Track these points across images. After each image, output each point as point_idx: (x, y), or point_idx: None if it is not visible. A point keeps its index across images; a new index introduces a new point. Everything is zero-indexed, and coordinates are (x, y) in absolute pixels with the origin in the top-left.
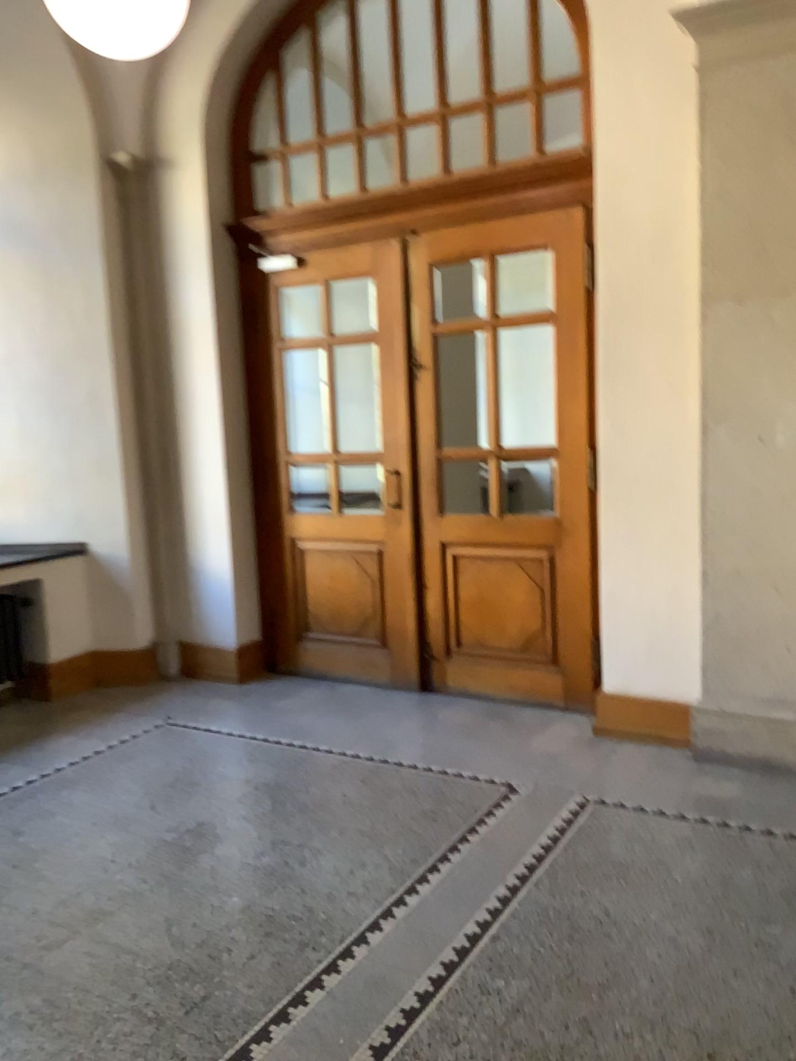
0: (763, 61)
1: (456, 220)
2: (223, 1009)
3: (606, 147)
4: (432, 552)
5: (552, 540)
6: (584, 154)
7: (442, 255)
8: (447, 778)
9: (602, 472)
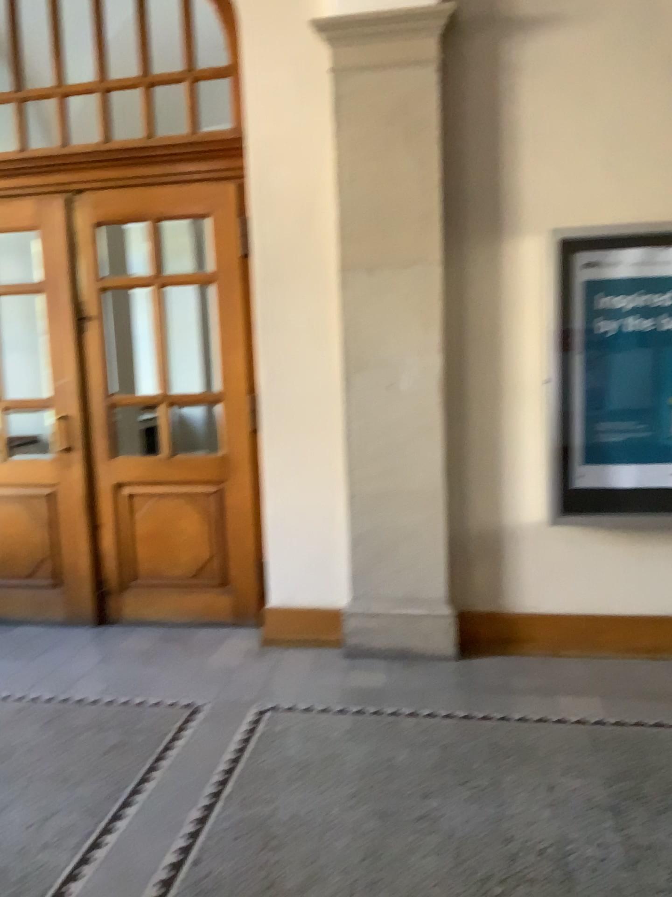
0: (385, 74)
1: (121, 185)
2: None
3: (257, 132)
4: (106, 492)
5: (218, 476)
6: (237, 137)
7: (108, 216)
8: (133, 706)
9: (262, 415)
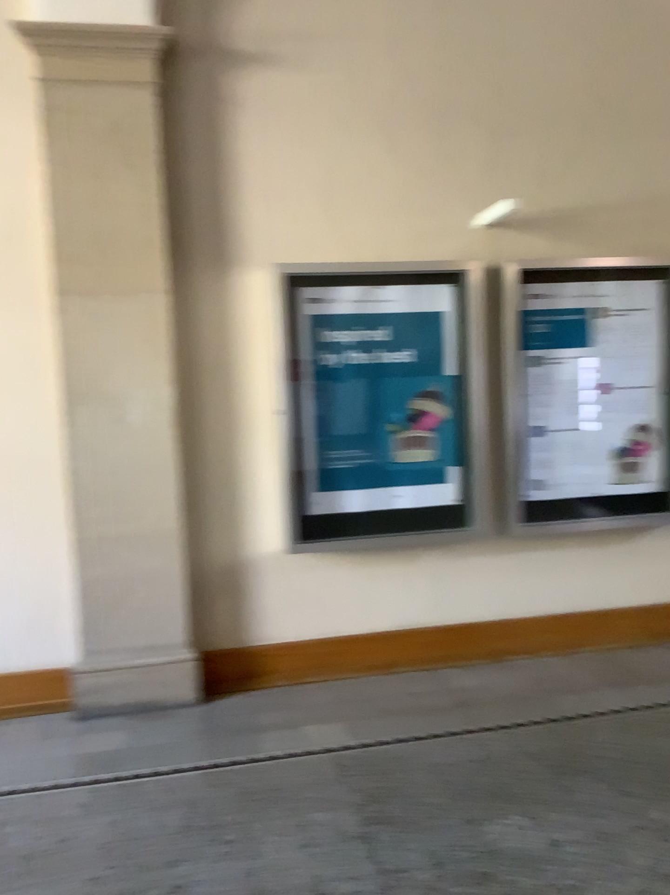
0: (94, 90)
1: None
2: None
3: None
4: None
5: None
6: None
7: None
8: None
9: None
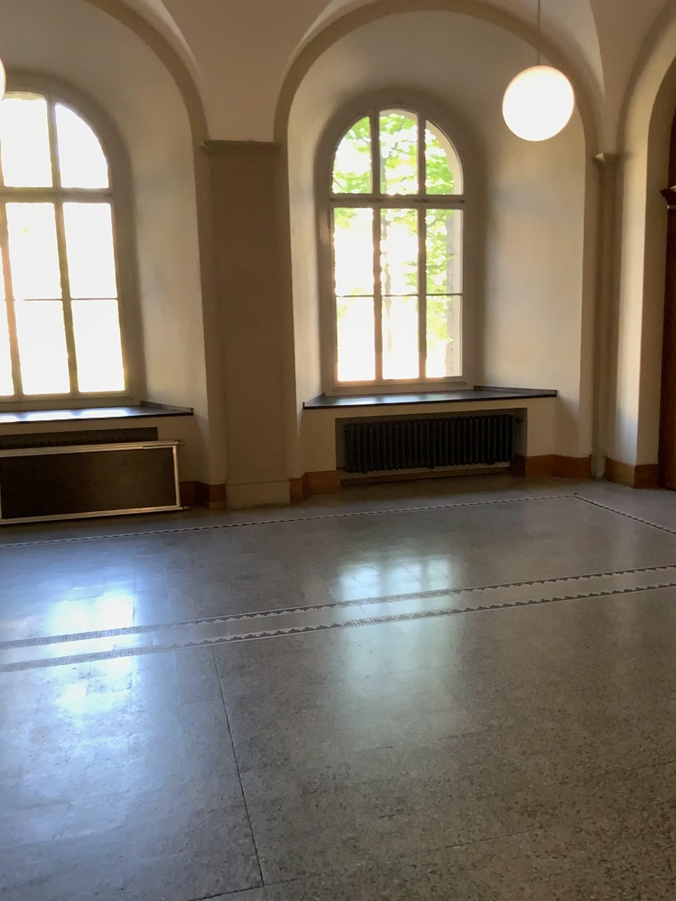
0: None
1: None
2: (498, 573)
3: None
4: None
5: None
6: None
7: None
8: None
9: None
